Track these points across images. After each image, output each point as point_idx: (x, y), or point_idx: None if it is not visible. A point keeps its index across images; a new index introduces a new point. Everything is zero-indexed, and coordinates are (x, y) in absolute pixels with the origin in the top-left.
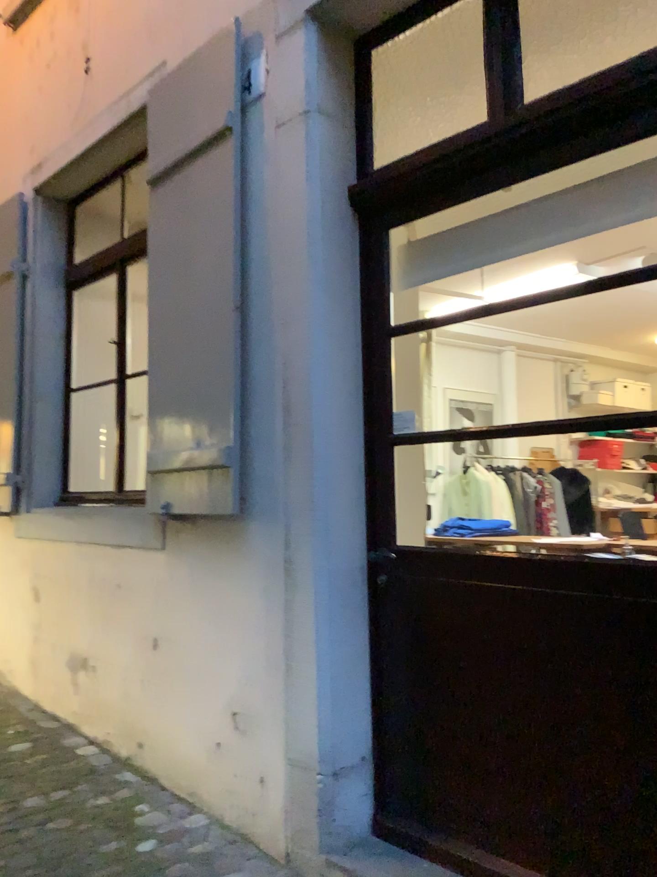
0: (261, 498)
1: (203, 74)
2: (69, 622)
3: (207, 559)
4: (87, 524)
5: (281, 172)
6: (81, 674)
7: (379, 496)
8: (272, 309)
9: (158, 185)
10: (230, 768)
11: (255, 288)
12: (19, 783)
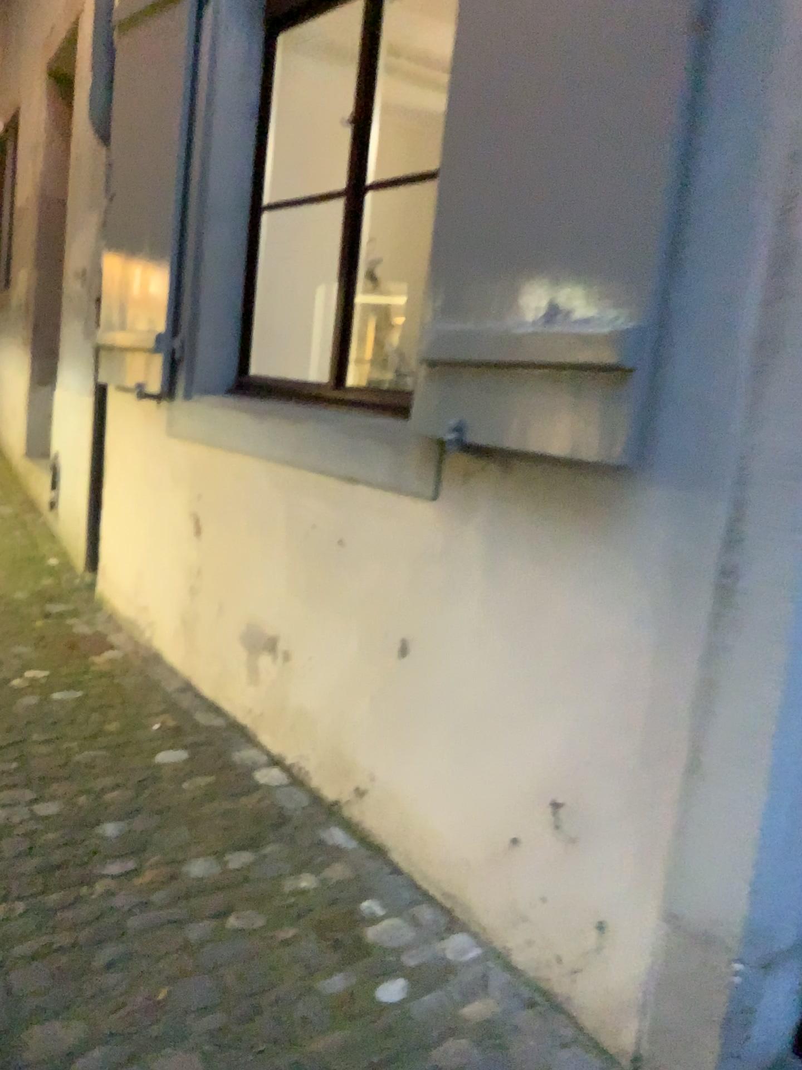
0: (686, 443)
1: None
2: (246, 576)
3: (528, 532)
4: (289, 432)
5: None
6: (260, 656)
7: None
8: (786, 37)
9: None
10: (534, 885)
11: None
12: (177, 826)
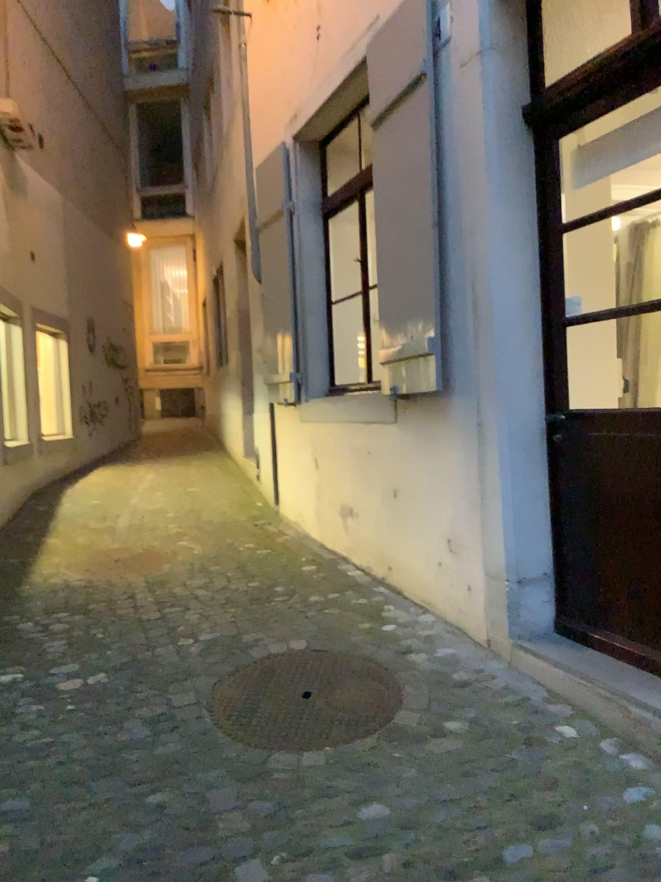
0: (460, 376)
1: (405, 25)
2: (339, 483)
3: (427, 427)
4: (347, 407)
5: (463, 105)
6: (349, 521)
7: (554, 368)
8: (462, 223)
9: (377, 126)
10: (449, 581)
11: (449, 206)
12: (307, 588)
